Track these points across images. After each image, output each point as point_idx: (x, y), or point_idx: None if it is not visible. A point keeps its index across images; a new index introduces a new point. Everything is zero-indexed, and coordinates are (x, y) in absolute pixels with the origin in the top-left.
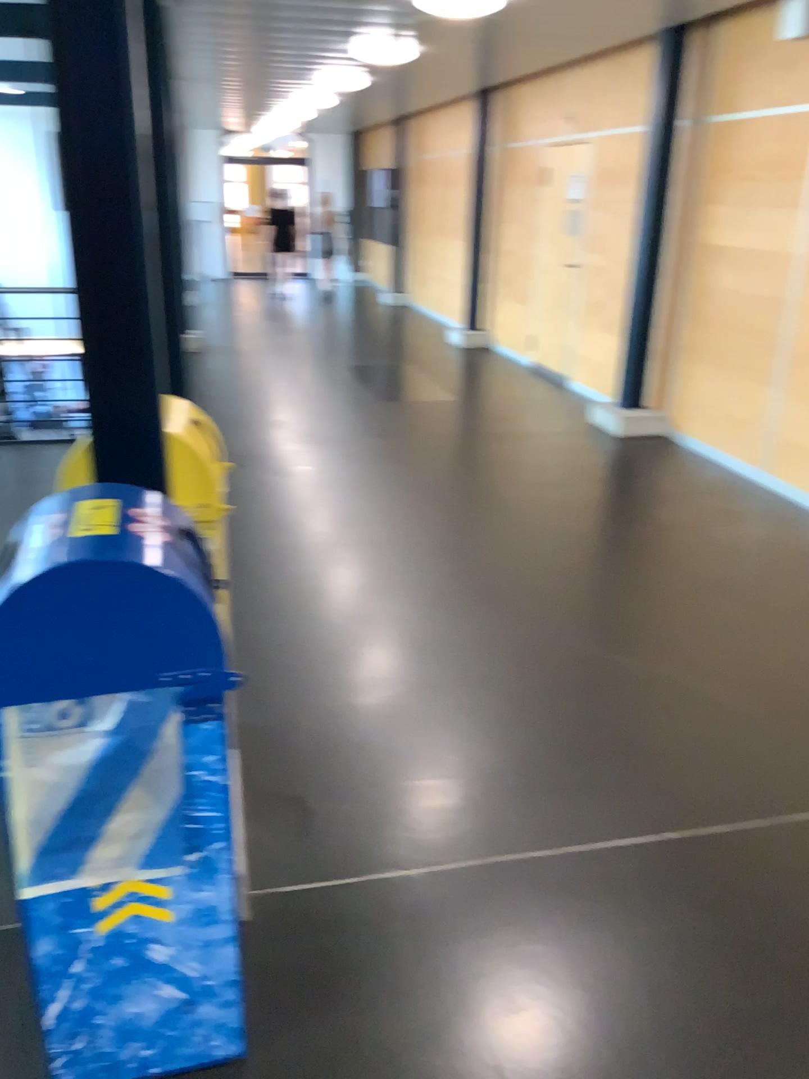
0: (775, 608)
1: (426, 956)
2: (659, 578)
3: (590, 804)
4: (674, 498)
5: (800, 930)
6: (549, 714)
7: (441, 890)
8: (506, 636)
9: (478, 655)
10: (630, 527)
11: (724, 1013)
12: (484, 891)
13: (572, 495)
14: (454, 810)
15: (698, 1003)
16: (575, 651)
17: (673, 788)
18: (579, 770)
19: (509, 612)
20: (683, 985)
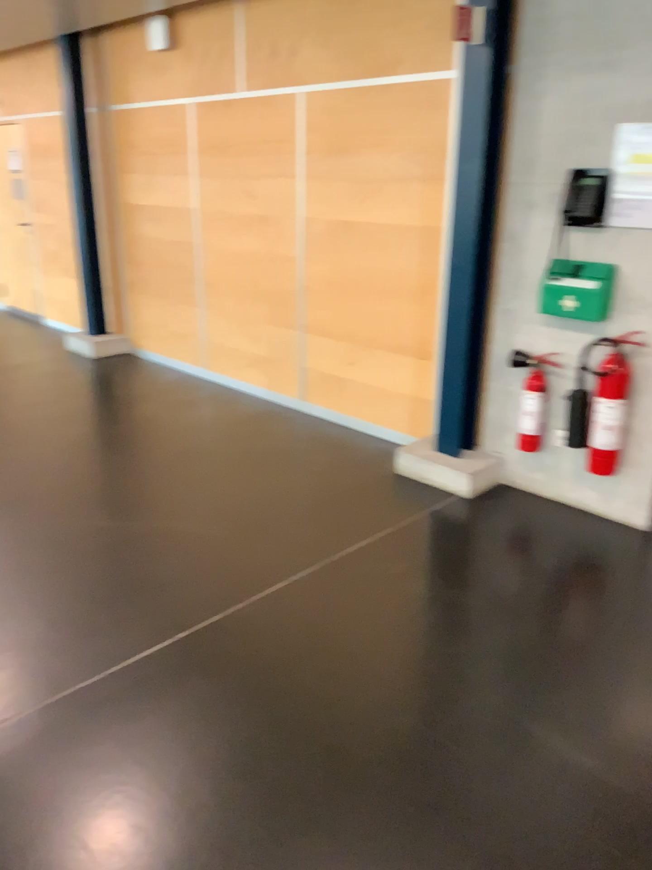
0: (231, 461)
1: (14, 792)
2: (146, 457)
3: (125, 633)
4: (146, 397)
5: (283, 664)
6: (80, 578)
7: (17, 738)
8: (31, 529)
9: (10, 551)
10: (117, 424)
11: (245, 735)
12: (54, 725)
13: (65, 409)
14: (15, 675)
15: (227, 737)
16: (92, 526)
17: (184, 602)
18: (112, 612)
19: (30, 510)
20: (215, 730)
